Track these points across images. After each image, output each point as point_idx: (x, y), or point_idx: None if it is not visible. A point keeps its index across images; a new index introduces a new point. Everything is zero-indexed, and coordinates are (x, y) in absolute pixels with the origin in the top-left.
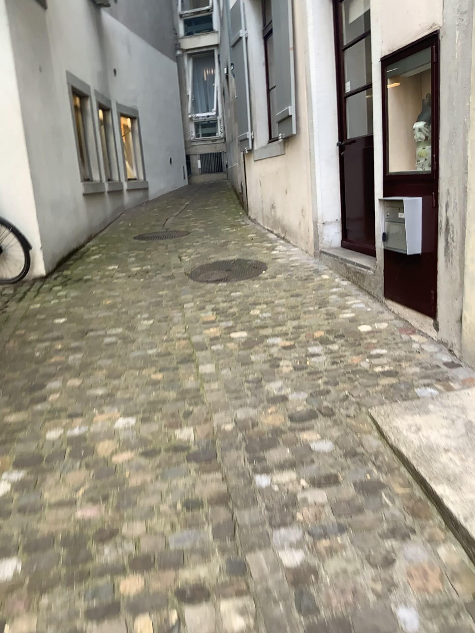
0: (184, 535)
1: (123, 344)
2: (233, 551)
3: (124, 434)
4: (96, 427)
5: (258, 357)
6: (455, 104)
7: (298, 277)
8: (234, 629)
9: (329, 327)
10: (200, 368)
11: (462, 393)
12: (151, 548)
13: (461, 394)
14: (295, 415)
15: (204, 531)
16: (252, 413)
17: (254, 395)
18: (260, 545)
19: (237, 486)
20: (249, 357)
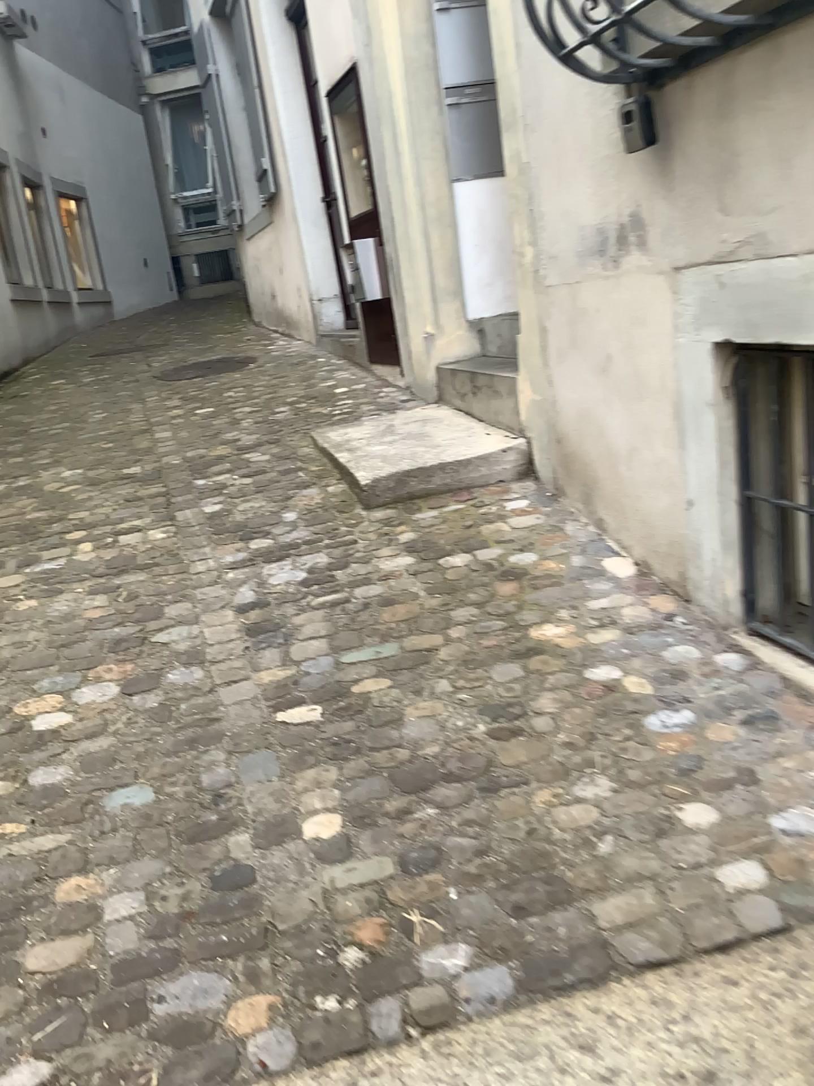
0: (123, 511)
1: (71, 431)
2: (163, 511)
3: (71, 478)
4: (42, 478)
5: (218, 419)
6: (374, 135)
7: (287, 362)
8: (155, 535)
9: (301, 391)
10: (155, 434)
11: (400, 409)
12: (93, 519)
13: (398, 410)
14: (242, 446)
15: (140, 507)
16: (200, 450)
17: (206, 441)
18: (186, 505)
19: (175, 486)
20: (208, 420)
